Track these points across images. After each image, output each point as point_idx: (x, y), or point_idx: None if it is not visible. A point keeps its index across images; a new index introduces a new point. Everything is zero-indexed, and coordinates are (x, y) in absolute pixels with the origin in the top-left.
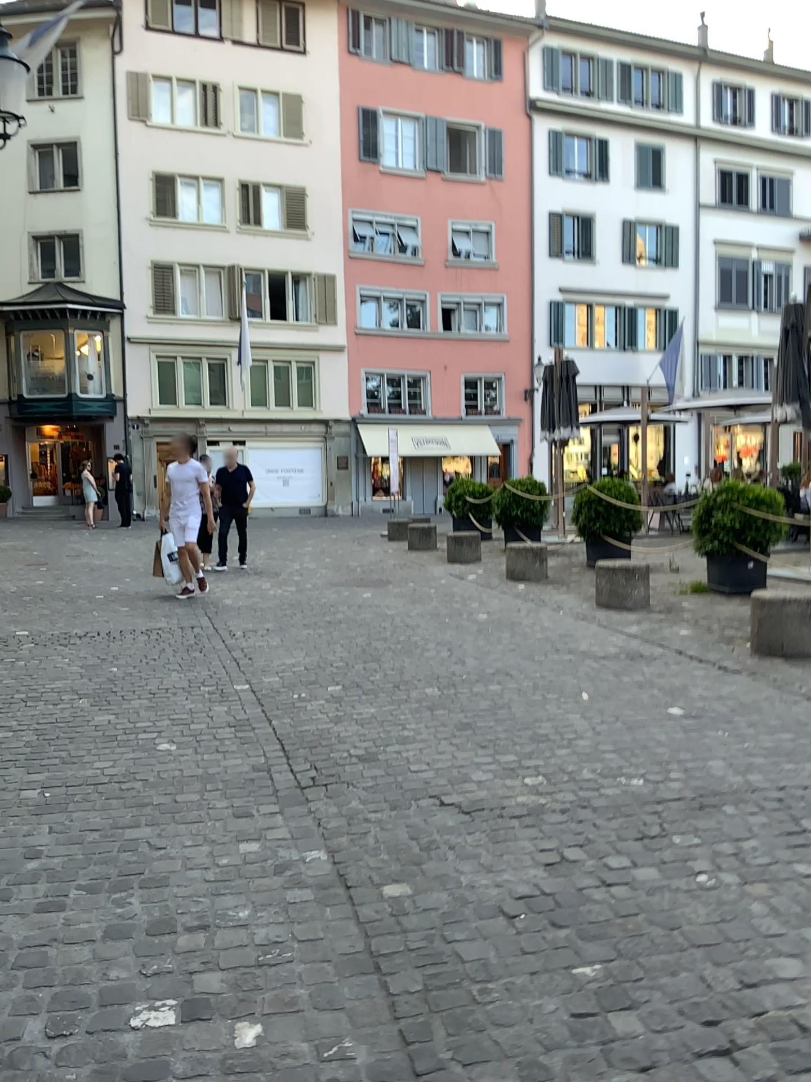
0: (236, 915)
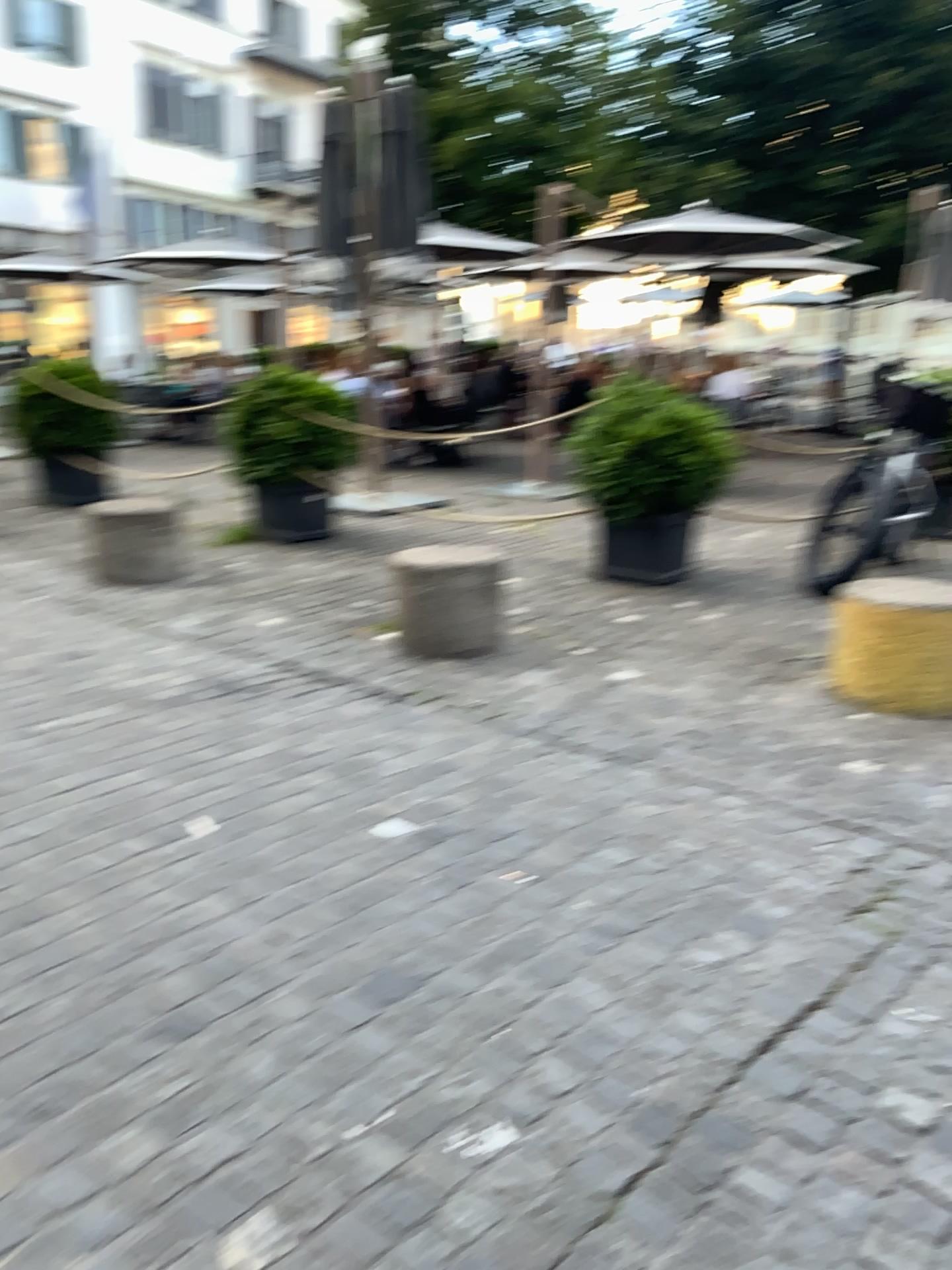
0: None
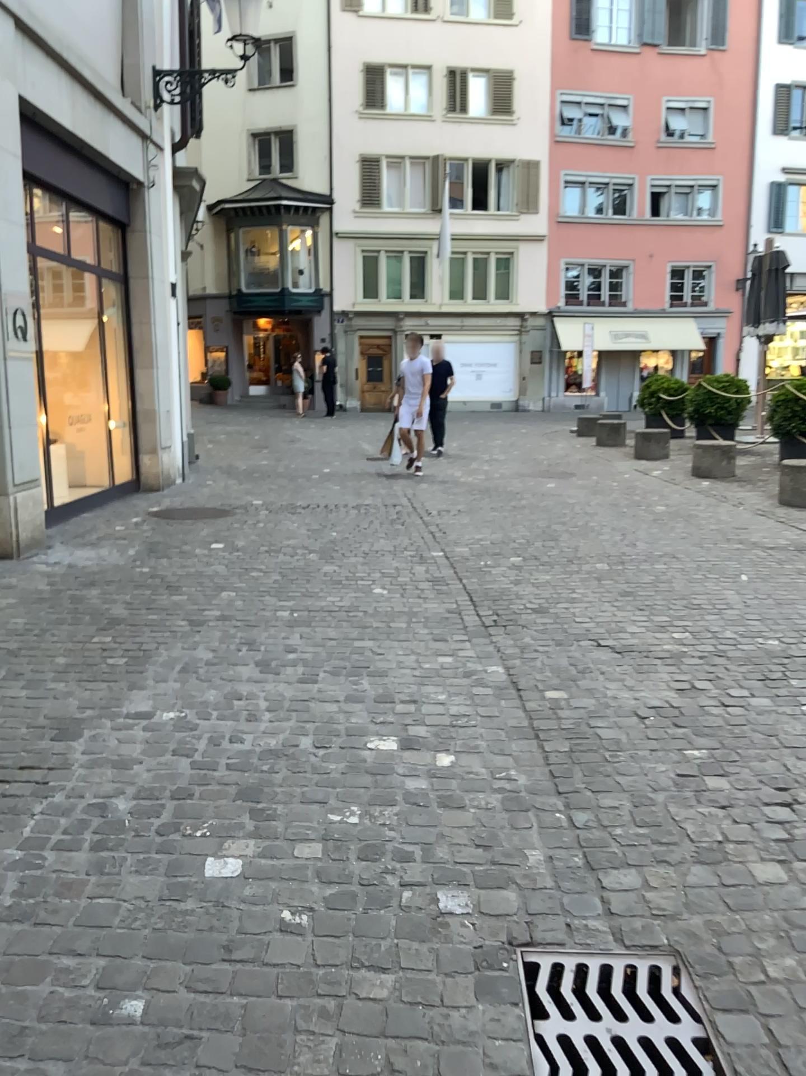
0: (437, 698)
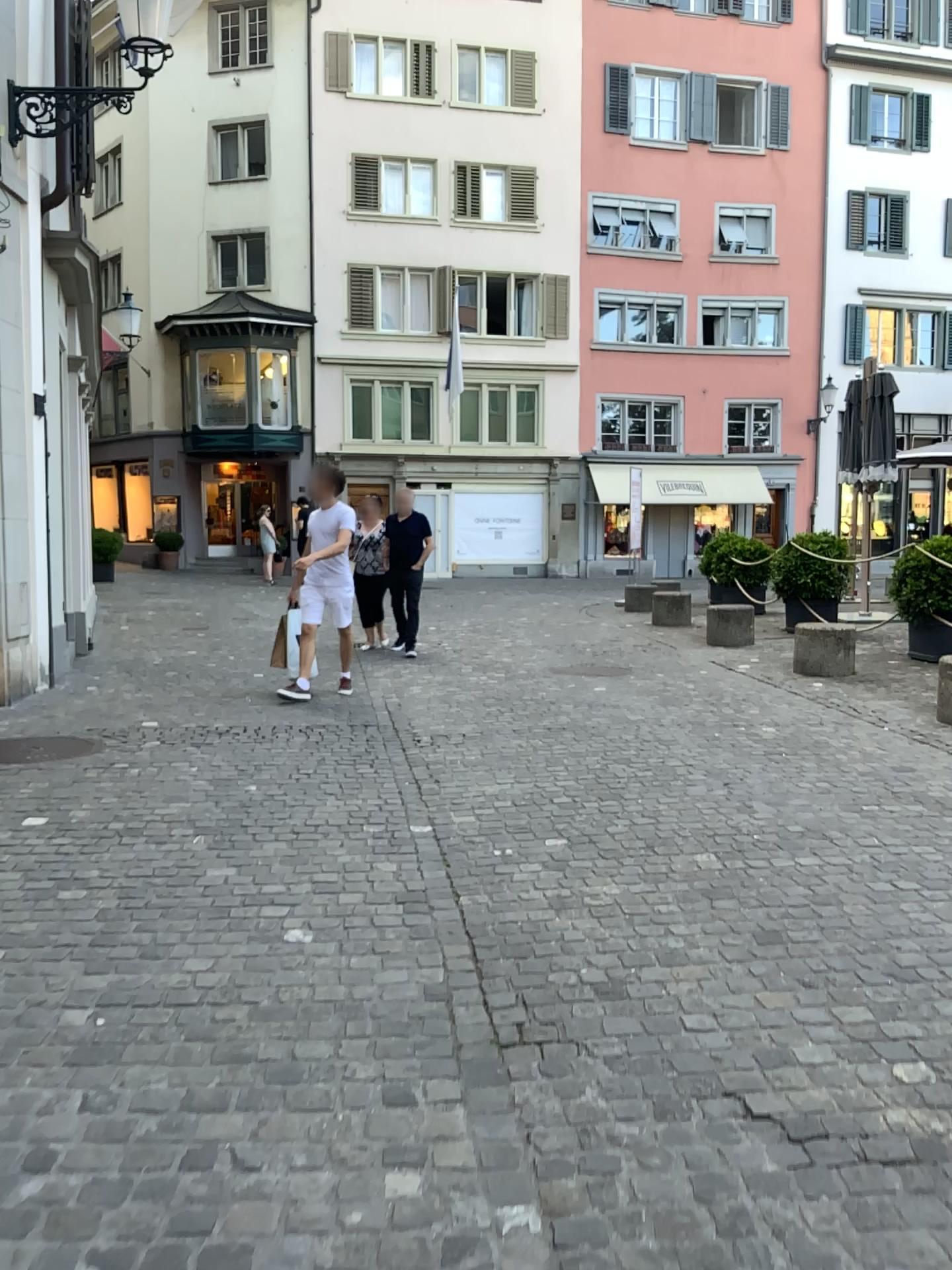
0: None
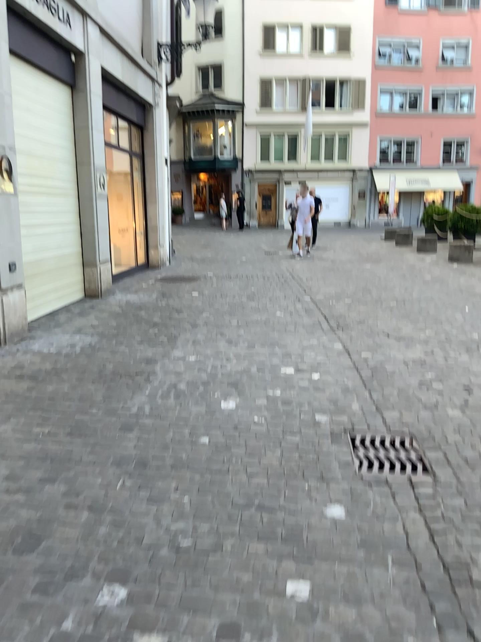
0: (311, 355)
